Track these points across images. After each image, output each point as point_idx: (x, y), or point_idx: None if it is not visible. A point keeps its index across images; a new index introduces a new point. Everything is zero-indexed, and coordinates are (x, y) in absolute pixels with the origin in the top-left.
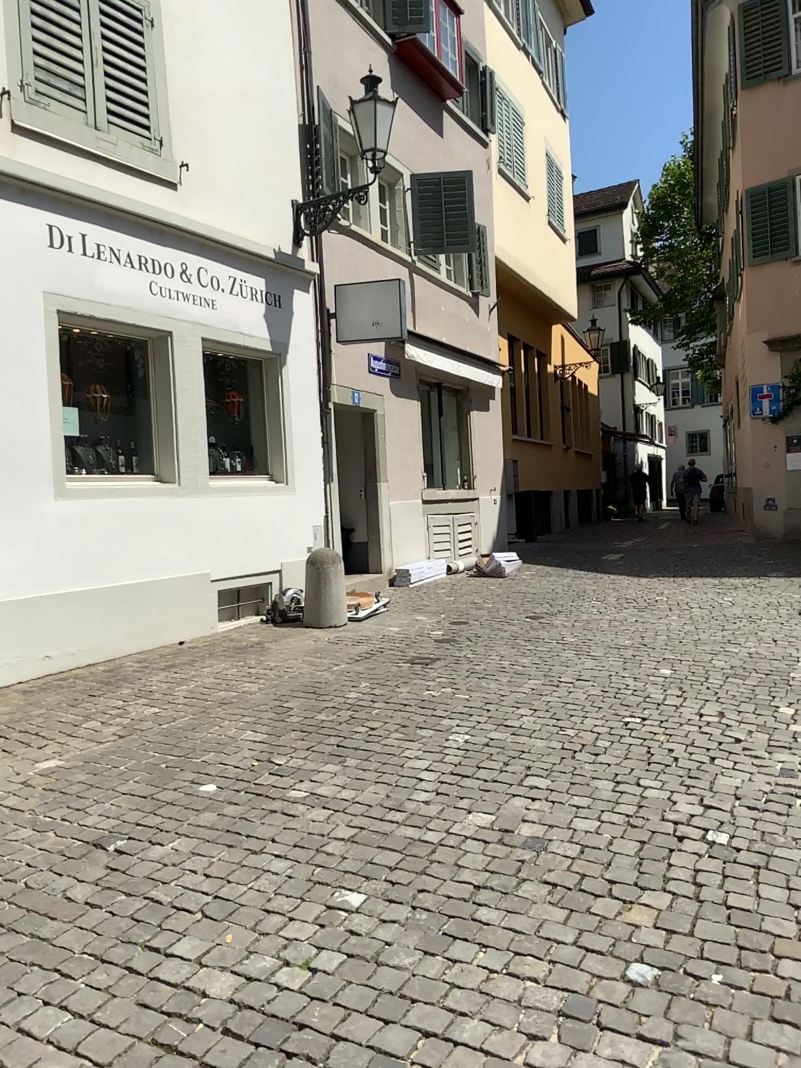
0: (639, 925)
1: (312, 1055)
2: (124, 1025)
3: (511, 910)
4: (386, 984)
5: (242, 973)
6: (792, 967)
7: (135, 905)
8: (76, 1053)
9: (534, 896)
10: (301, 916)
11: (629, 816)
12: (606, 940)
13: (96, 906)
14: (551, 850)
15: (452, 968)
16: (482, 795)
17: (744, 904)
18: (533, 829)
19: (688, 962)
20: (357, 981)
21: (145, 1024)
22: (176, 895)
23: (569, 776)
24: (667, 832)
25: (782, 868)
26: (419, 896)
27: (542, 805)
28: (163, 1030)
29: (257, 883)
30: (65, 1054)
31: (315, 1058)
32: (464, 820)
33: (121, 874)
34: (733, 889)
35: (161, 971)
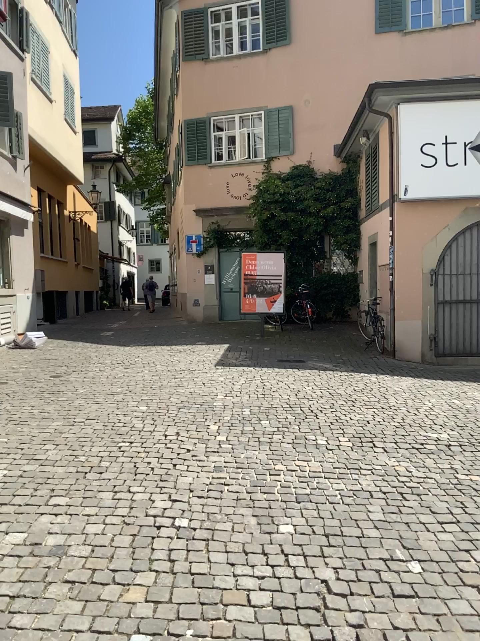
0: (135, 603)
1: None
2: None
3: (39, 613)
4: None
5: None
6: (234, 611)
7: None
8: None
9: (58, 596)
10: None
11: (125, 517)
12: (113, 622)
13: None
14: (70, 554)
15: None
16: (17, 517)
17: (201, 570)
18: (57, 539)
19: (170, 625)
20: None
21: None
22: None
23: (82, 492)
24: (150, 525)
25: (222, 538)
26: None
27: (62, 517)
28: None
29: None
30: None
31: None
32: (1, 541)
33: None
34: (194, 560)
35: None
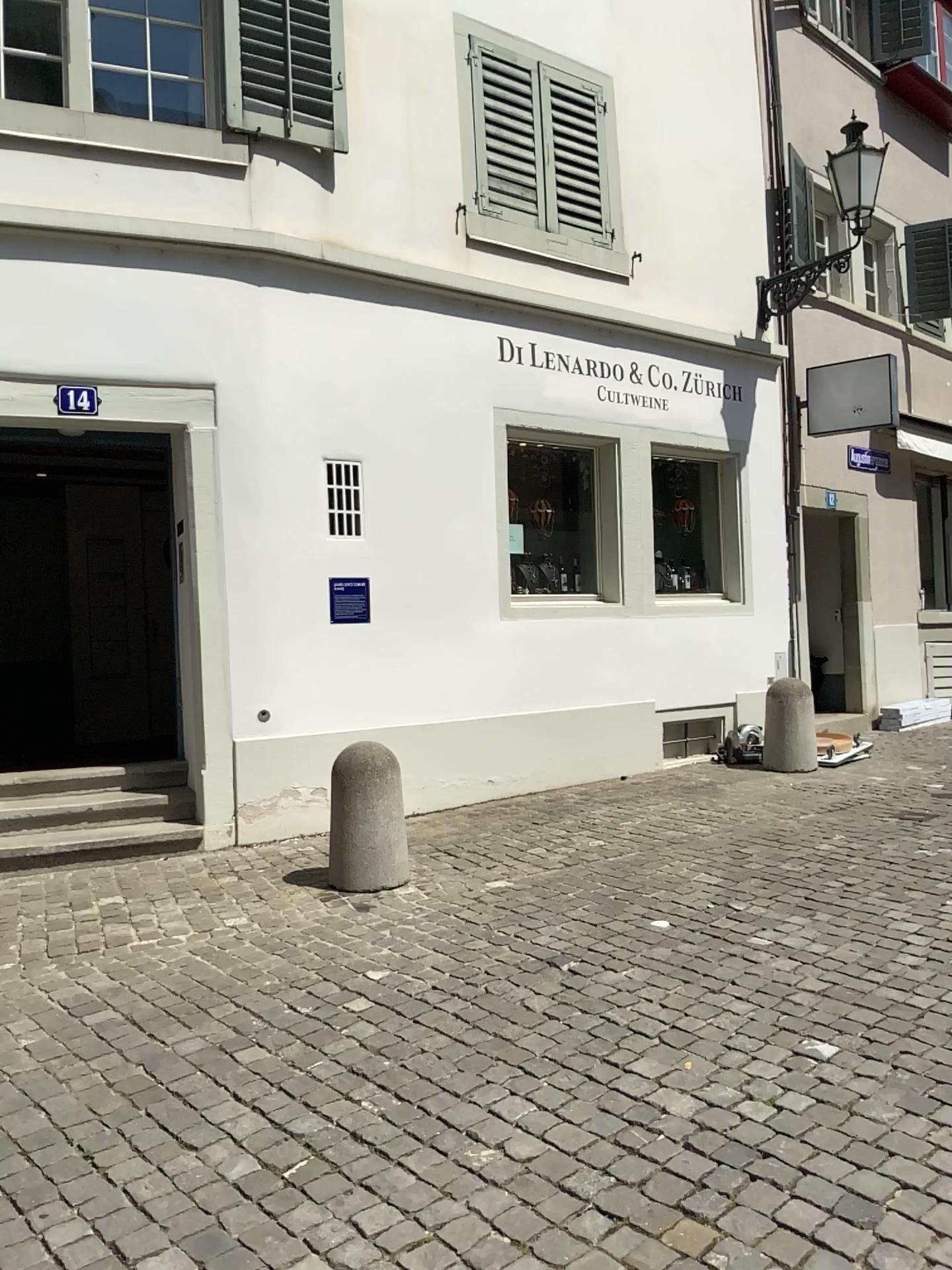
0: None
1: (777, 1182)
2: (586, 1122)
3: None
4: (859, 1133)
5: (703, 1097)
6: None
7: (591, 1022)
8: (543, 1137)
9: None
10: (765, 1055)
11: None
12: None
13: (553, 1017)
14: None
15: (938, 1130)
16: None
17: None
18: None
19: None
20: (826, 1125)
21: (607, 1125)
22: (632, 1018)
23: None
24: None
25: None
26: (901, 1057)
27: None
28: (625, 1133)
29: (715, 1019)
30: (533, 1136)
31: (781, 1185)
32: None
33: (576, 993)
34: None
35: (621, 1083)
